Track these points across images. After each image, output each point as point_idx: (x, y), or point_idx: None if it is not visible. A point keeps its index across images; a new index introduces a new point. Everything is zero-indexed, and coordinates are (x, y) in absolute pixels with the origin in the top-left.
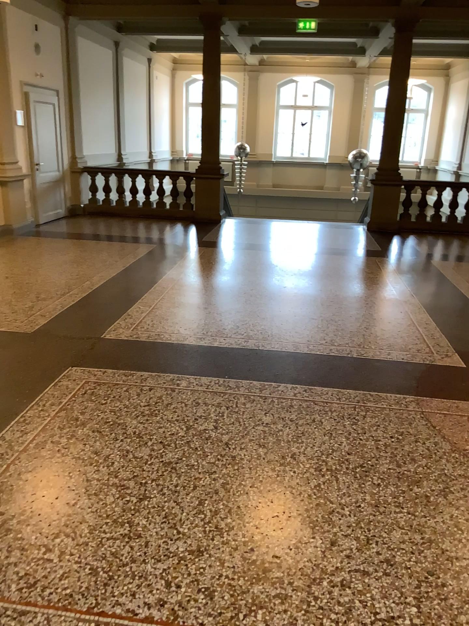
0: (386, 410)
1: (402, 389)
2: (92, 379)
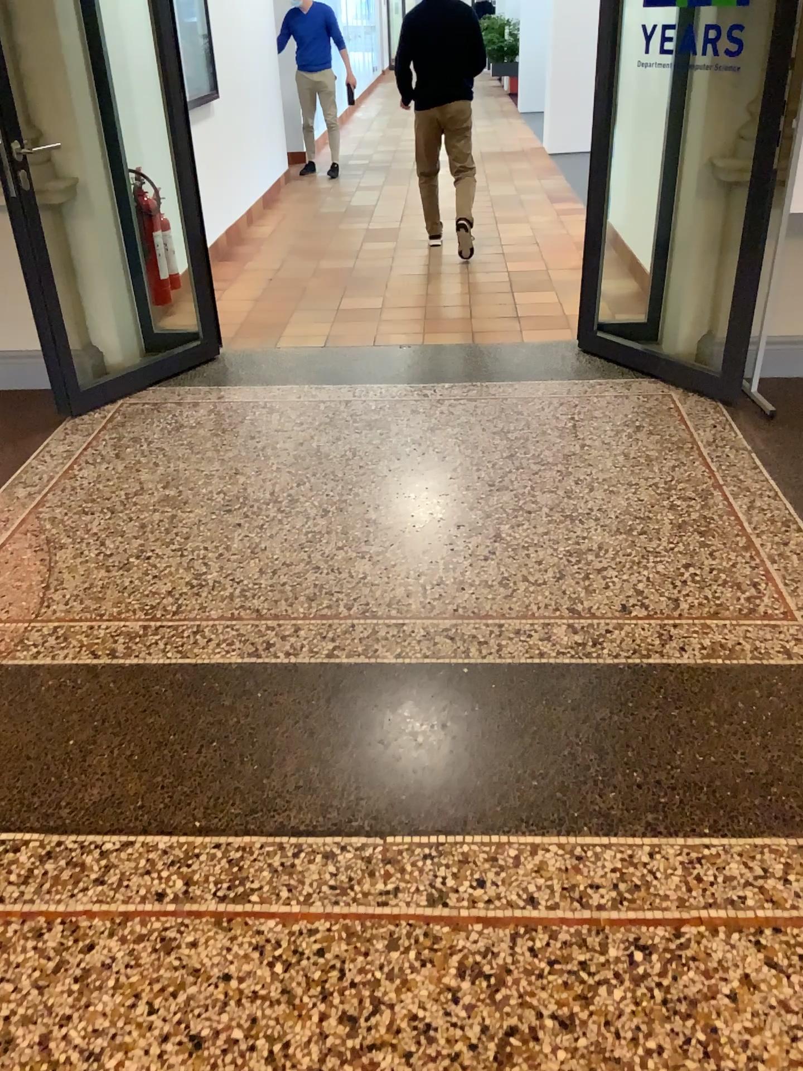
0: (108, 615)
1: (14, 687)
2: (782, 621)
